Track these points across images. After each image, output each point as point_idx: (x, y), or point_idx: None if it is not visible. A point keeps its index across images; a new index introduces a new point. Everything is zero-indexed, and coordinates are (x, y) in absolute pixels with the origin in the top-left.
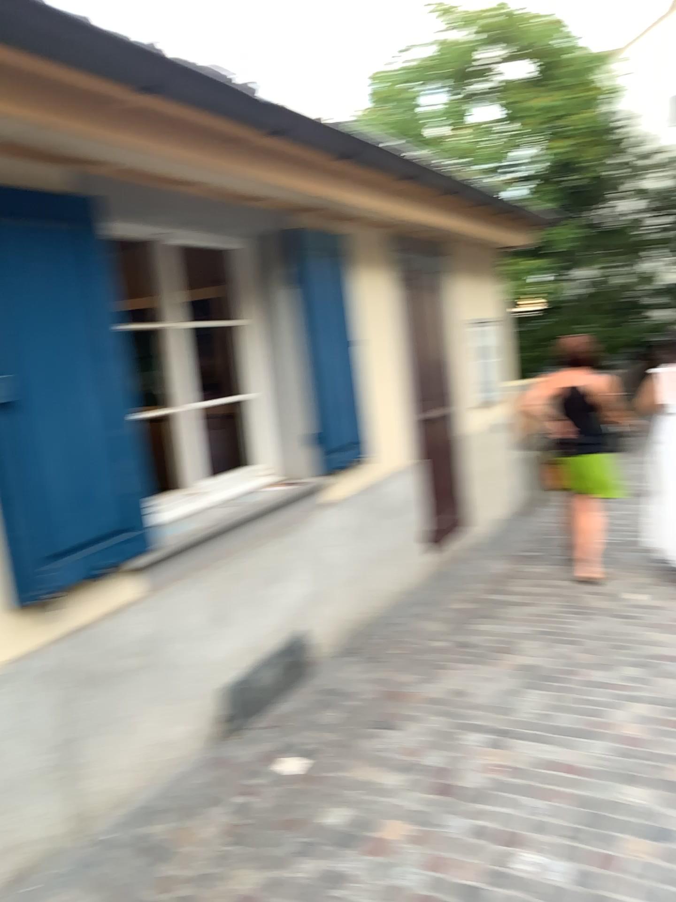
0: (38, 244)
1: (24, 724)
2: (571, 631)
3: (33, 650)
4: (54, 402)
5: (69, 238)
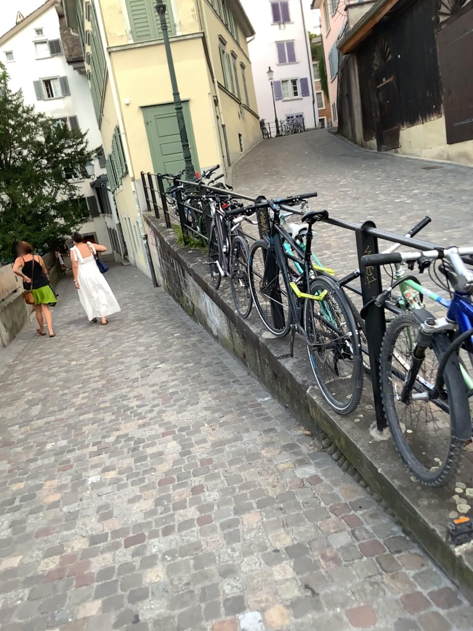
0: None
1: None
2: (51, 381)
3: None
4: None
5: None
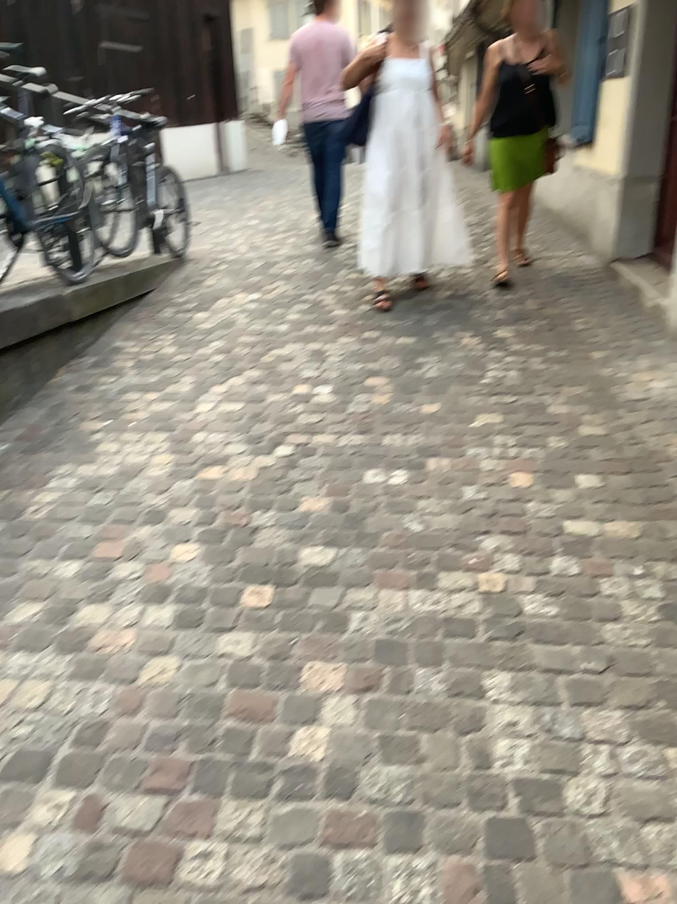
0: None
1: None
2: None
3: None
4: None
5: None
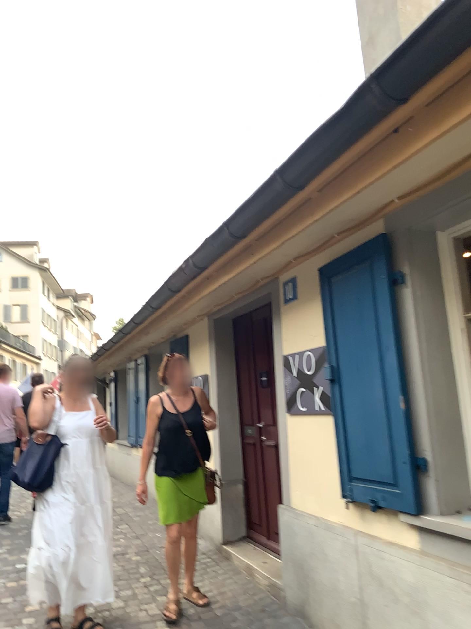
0: (353, 281)
1: (343, 564)
2: None
3: (349, 526)
4: (357, 380)
5: (367, 270)
